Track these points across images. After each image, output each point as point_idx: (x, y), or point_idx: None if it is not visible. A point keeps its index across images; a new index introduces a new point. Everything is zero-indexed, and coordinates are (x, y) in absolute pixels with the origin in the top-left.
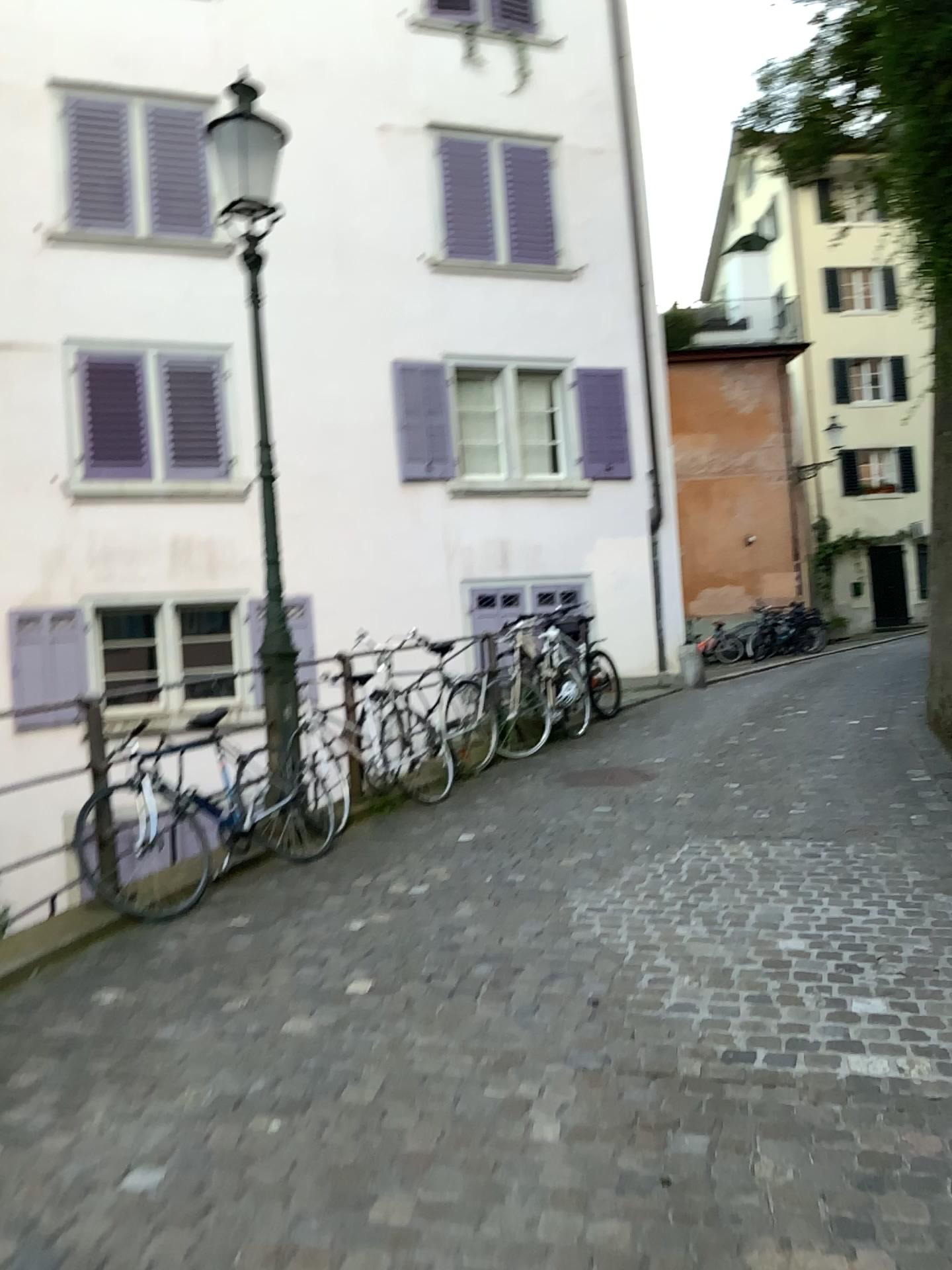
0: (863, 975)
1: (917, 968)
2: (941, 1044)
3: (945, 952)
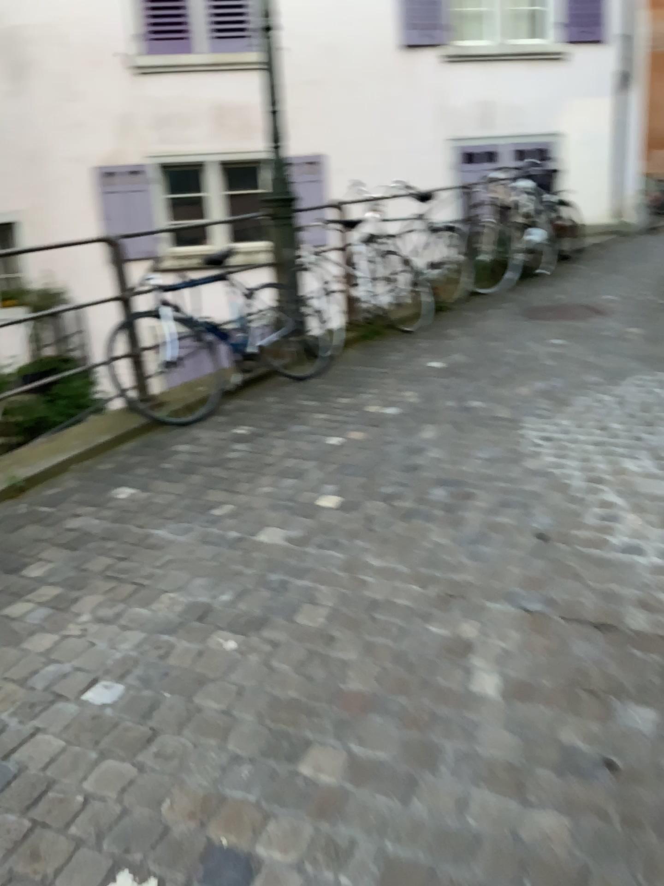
0: None
1: None
2: None
3: None
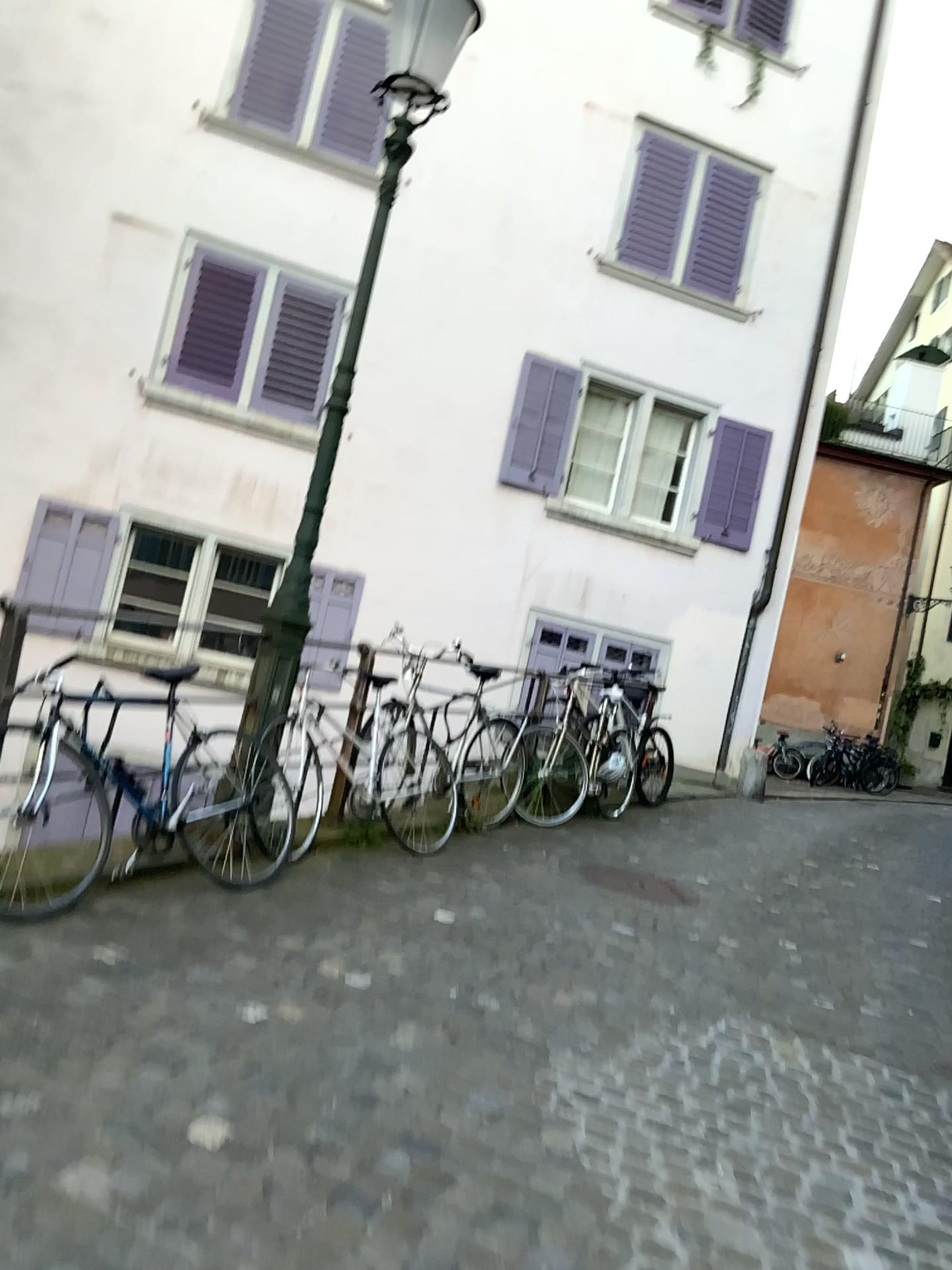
0: None
1: None
2: None
3: None
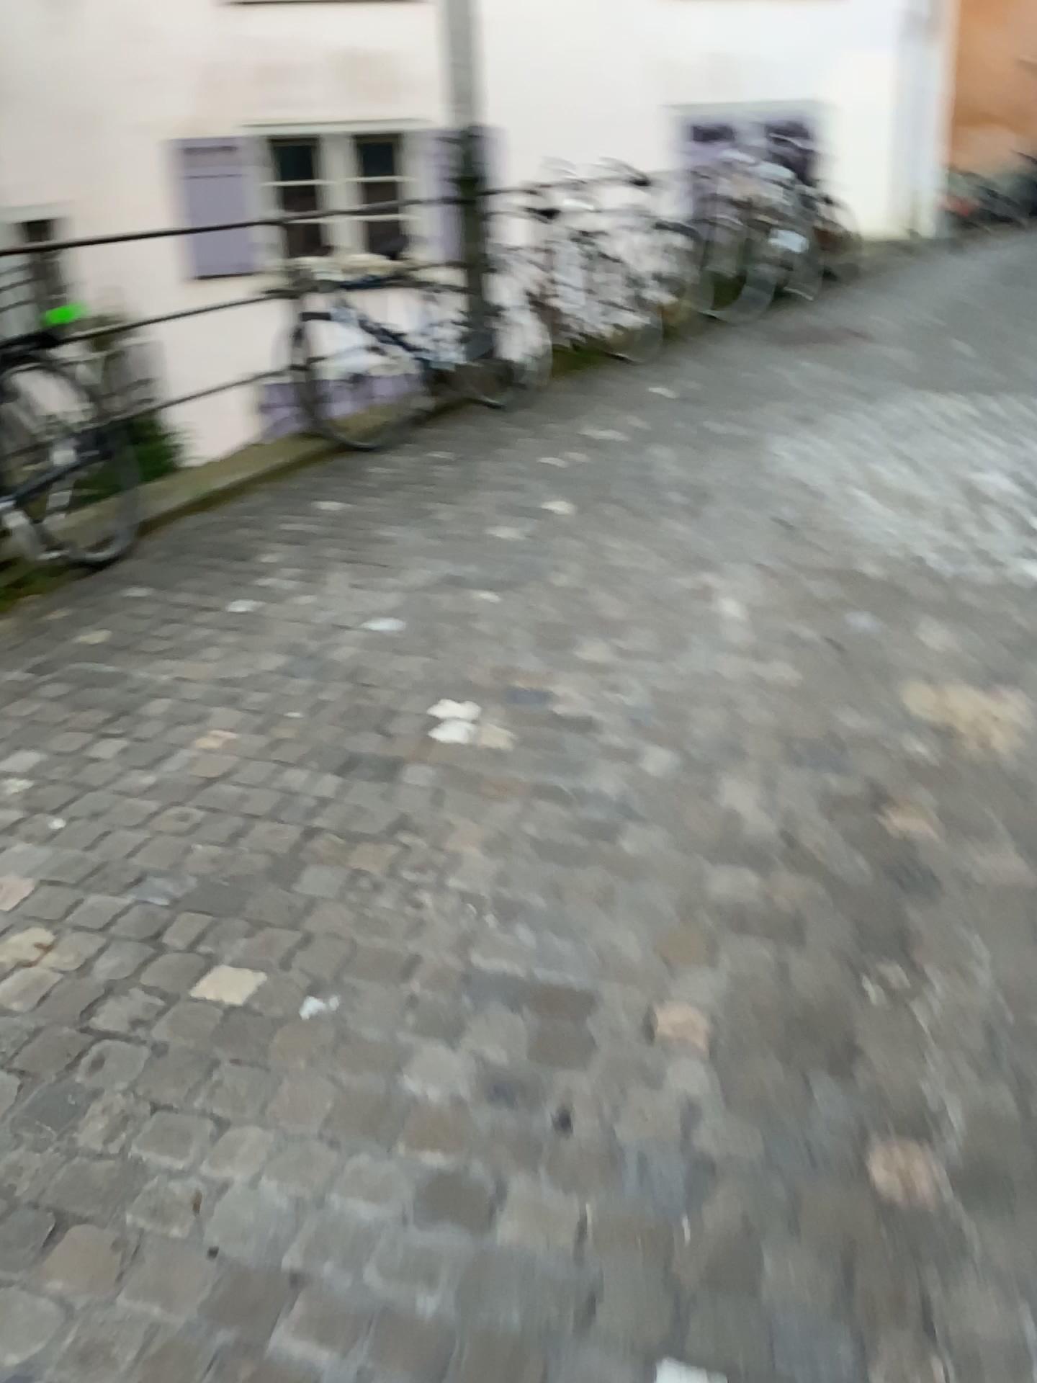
0: None
1: None
2: None
3: None
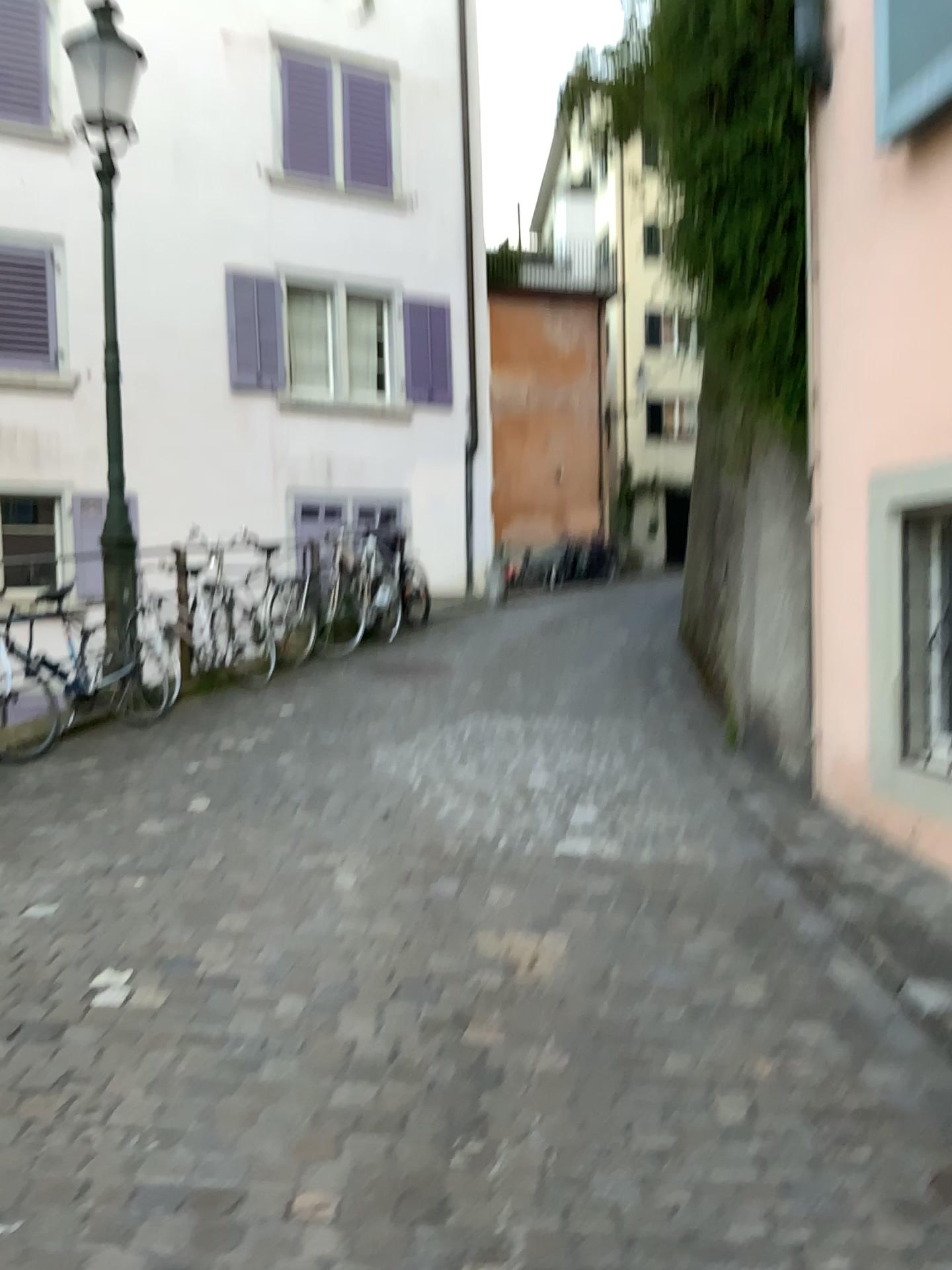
0: (587, 798)
1: (626, 794)
2: (629, 835)
3: (648, 786)
